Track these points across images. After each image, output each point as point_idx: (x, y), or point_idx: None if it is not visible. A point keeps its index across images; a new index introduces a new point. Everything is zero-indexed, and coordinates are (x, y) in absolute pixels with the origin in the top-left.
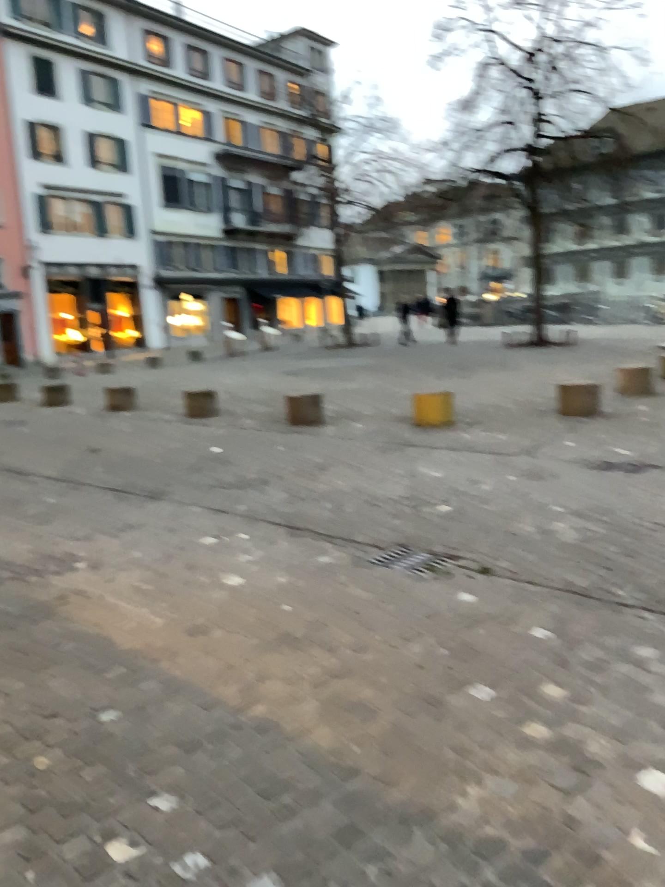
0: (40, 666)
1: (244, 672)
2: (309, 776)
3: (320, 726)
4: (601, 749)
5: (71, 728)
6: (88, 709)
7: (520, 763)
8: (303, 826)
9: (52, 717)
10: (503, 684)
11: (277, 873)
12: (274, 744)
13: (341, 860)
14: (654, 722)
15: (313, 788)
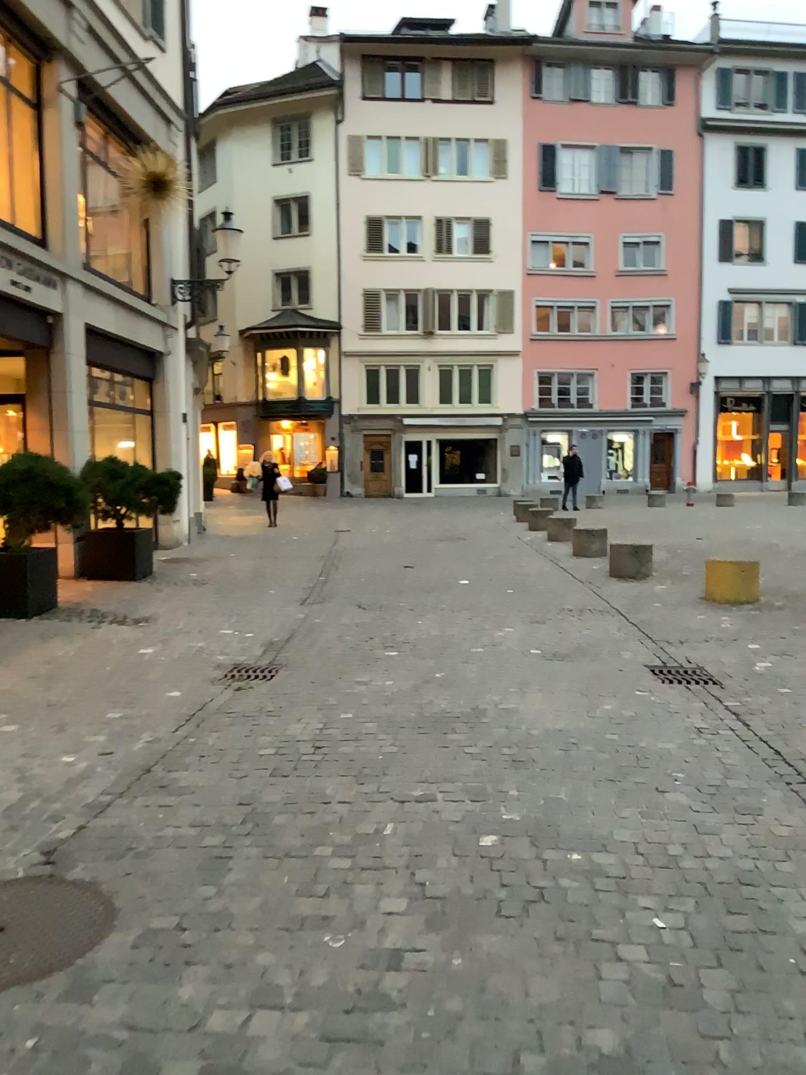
0: None
1: None
2: None
3: None
4: None
5: None
6: None
7: None
8: None
9: None
10: (16, 718)
11: None
12: None
13: None
14: None
15: None
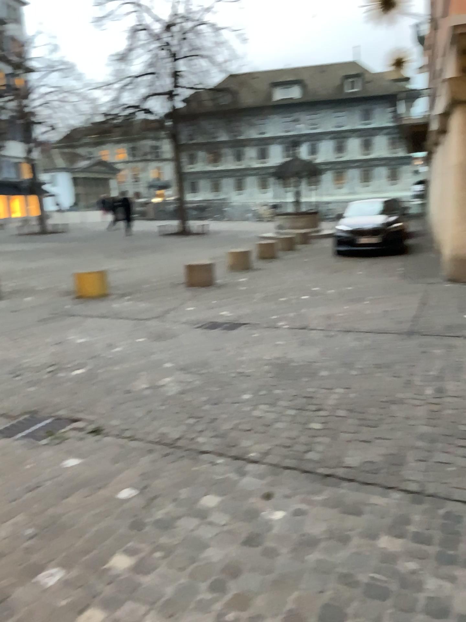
0: None
1: None
2: None
3: None
4: None
5: None
6: None
7: None
8: None
9: None
10: (77, 561)
11: None
12: None
13: None
14: (205, 583)
15: None
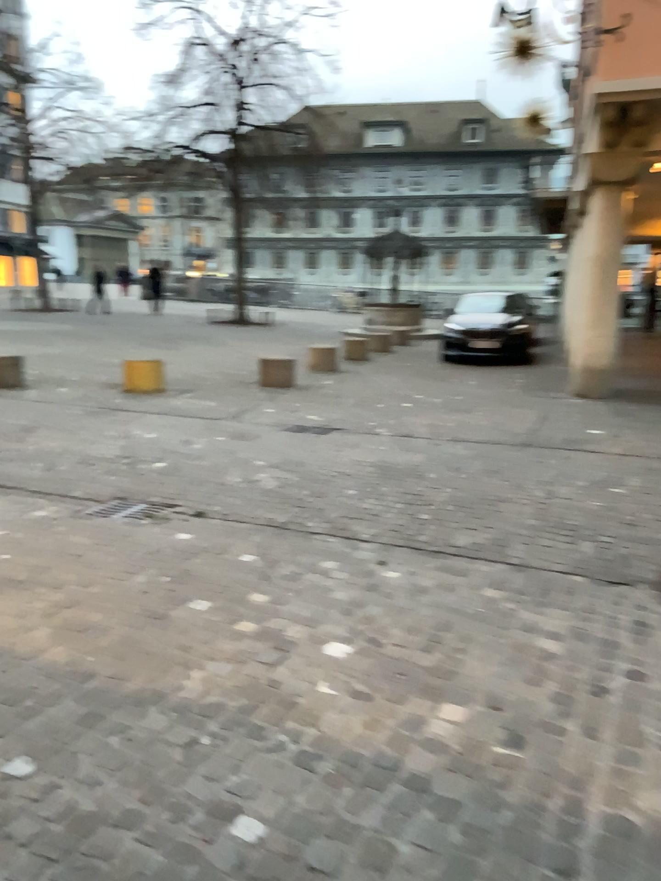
0: None
1: None
2: (52, 683)
3: (56, 645)
4: (296, 633)
5: None
6: None
7: (234, 650)
8: (51, 717)
9: None
10: (218, 598)
11: (32, 752)
12: (13, 664)
13: (89, 734)
14: (335, 611)
15: (57, 690)
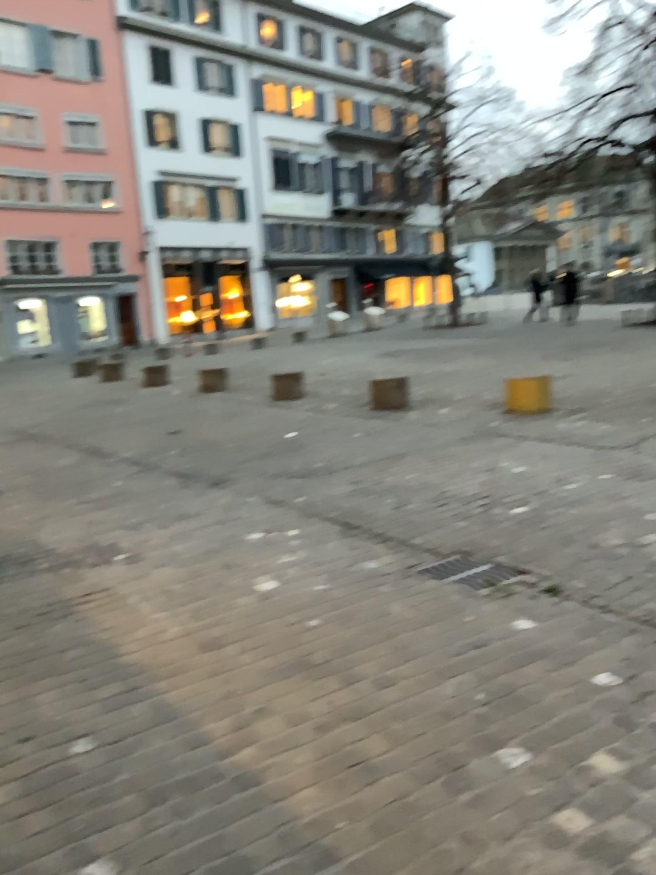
0: (37, 677)
1: (247, 702)
2: (277, 861)
3: (310, 787)
4: None
5: (38, 759)
6: (65, 735)
7: (546, 873)
8: None
9: (24, 743)
10: (546, 749)
11: None
12: (250, 807)
13: None
14: None
15: None
